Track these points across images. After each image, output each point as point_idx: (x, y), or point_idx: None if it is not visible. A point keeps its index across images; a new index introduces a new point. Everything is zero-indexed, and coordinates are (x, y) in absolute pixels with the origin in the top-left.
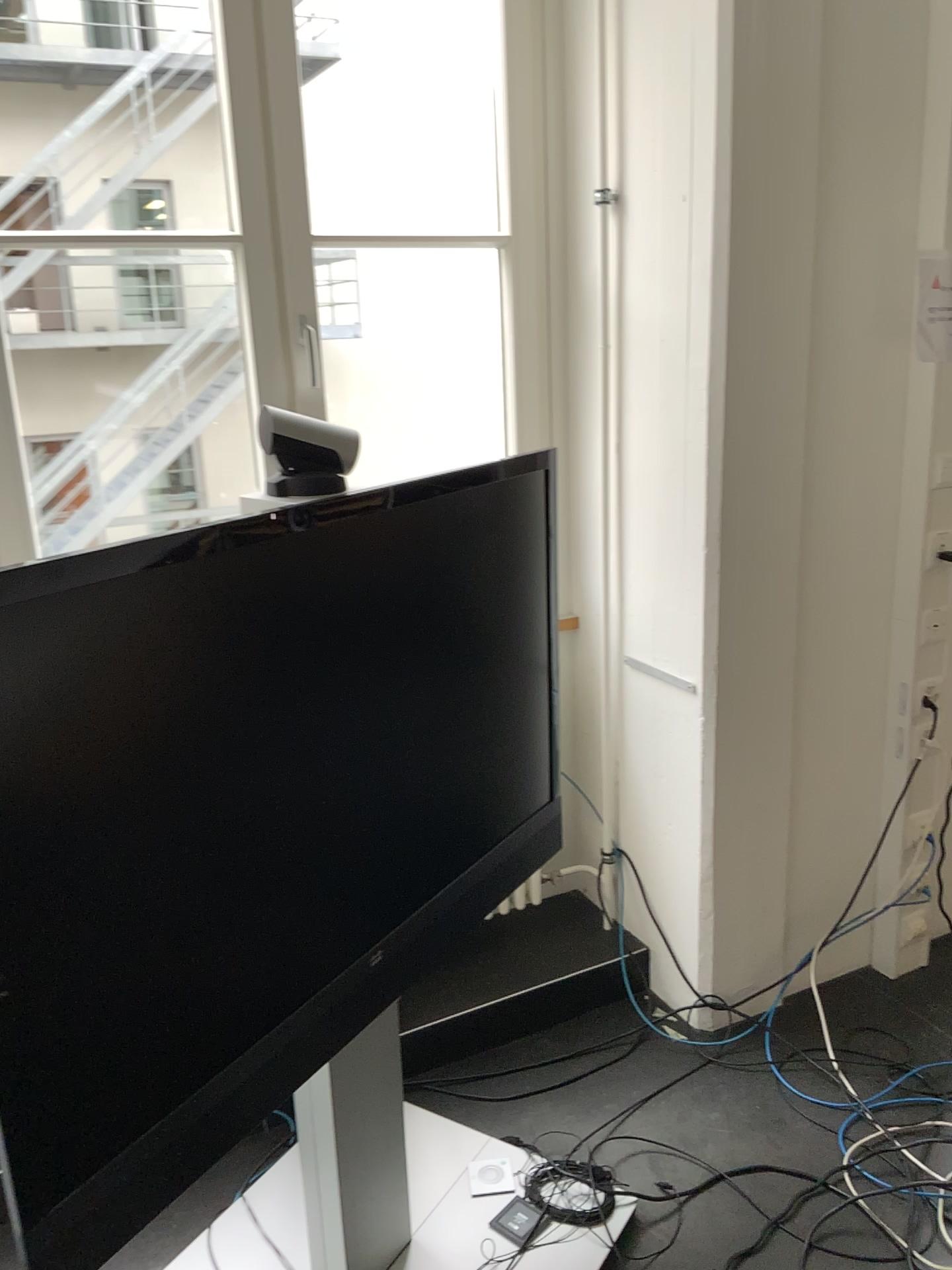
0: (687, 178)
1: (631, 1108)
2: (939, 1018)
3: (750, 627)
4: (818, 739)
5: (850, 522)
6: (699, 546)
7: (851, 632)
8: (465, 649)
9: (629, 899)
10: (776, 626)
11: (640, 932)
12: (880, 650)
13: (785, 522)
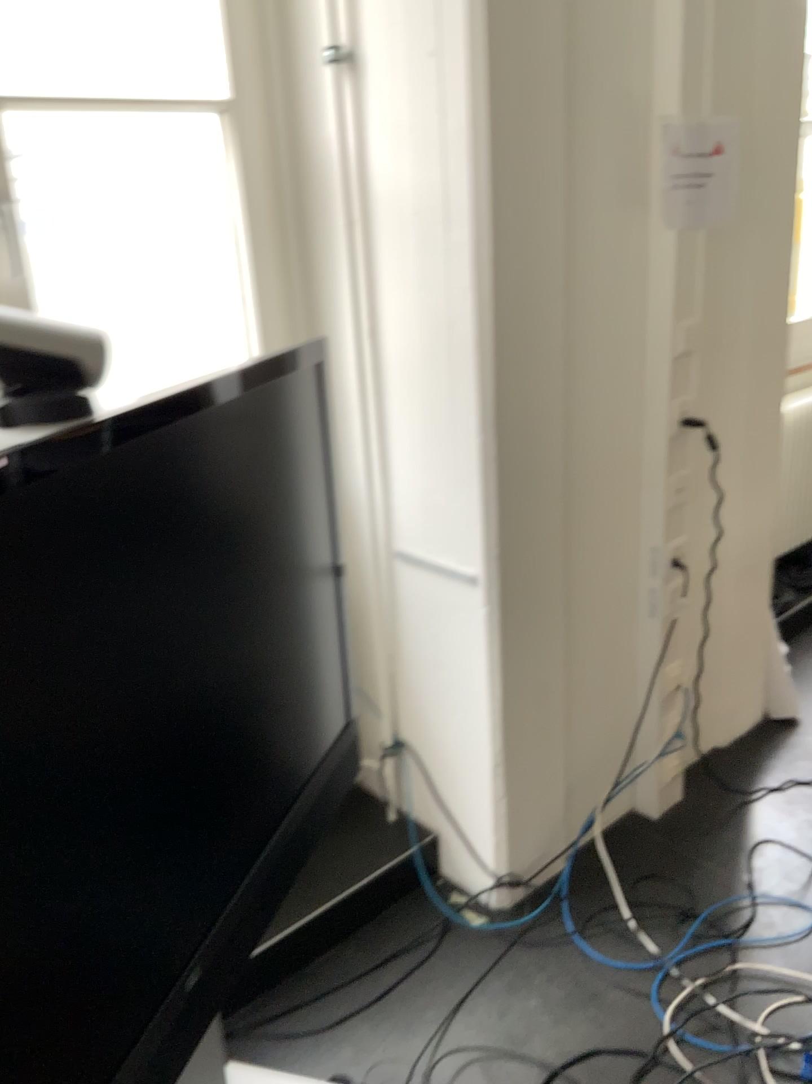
0: (437, 26)
1: (451, 1013)
2: (709, 854)
3: (526, 510)
4: (586, 609)
5: (608, 394)
6: (475, 432)
7: (612, 502)
8: (253, 582)
9: (414, 785)
10: (550, 506)
11: (427, 817)
12: (637, 517)
13: (554, 399)
